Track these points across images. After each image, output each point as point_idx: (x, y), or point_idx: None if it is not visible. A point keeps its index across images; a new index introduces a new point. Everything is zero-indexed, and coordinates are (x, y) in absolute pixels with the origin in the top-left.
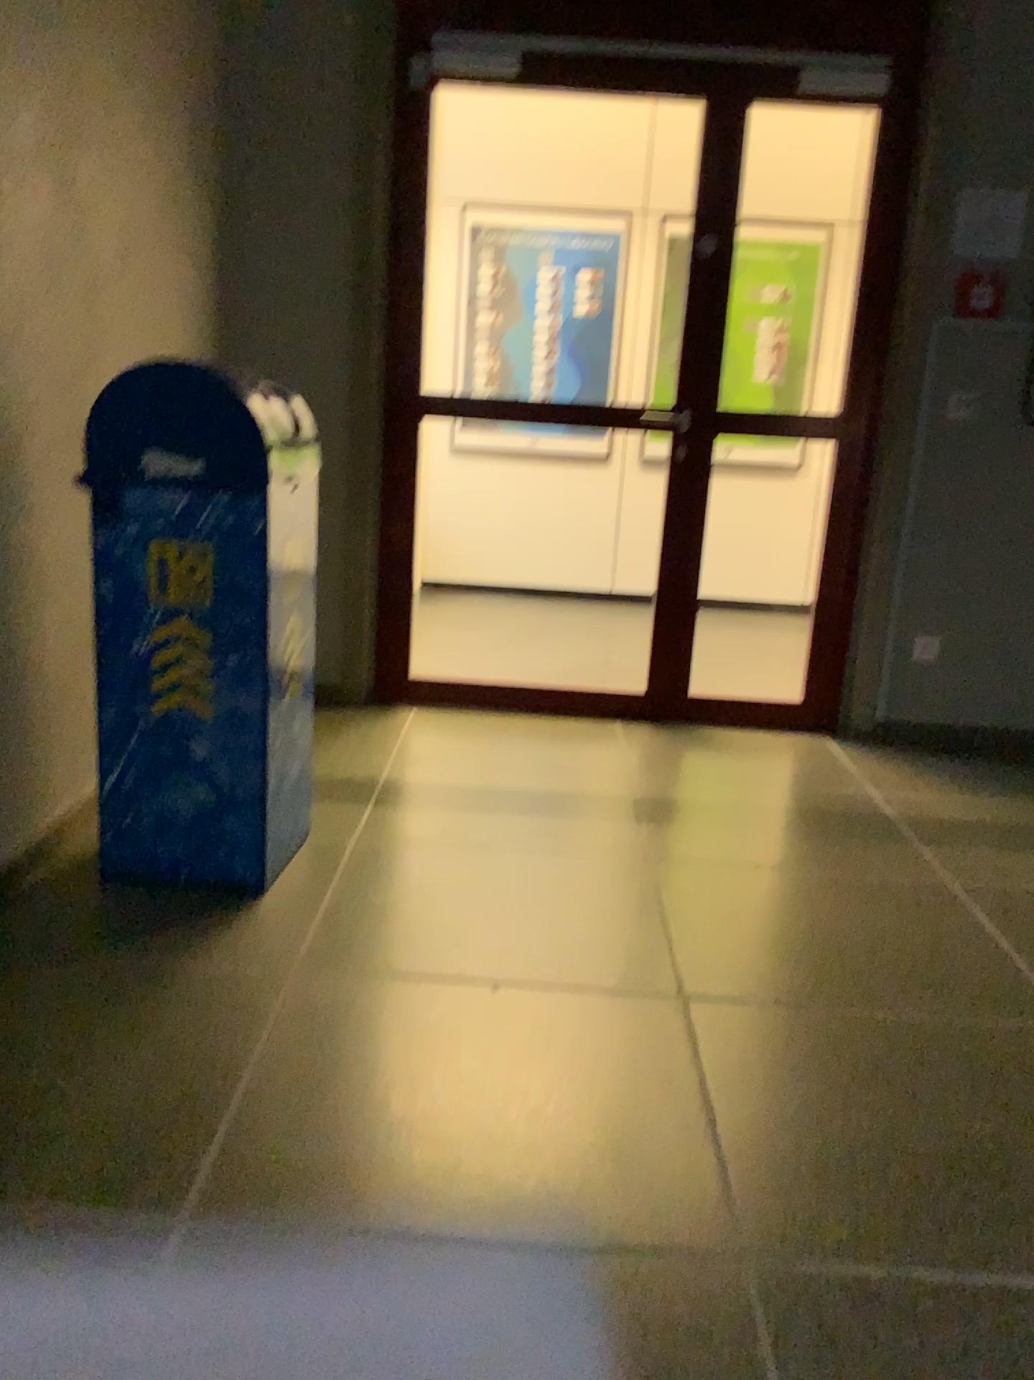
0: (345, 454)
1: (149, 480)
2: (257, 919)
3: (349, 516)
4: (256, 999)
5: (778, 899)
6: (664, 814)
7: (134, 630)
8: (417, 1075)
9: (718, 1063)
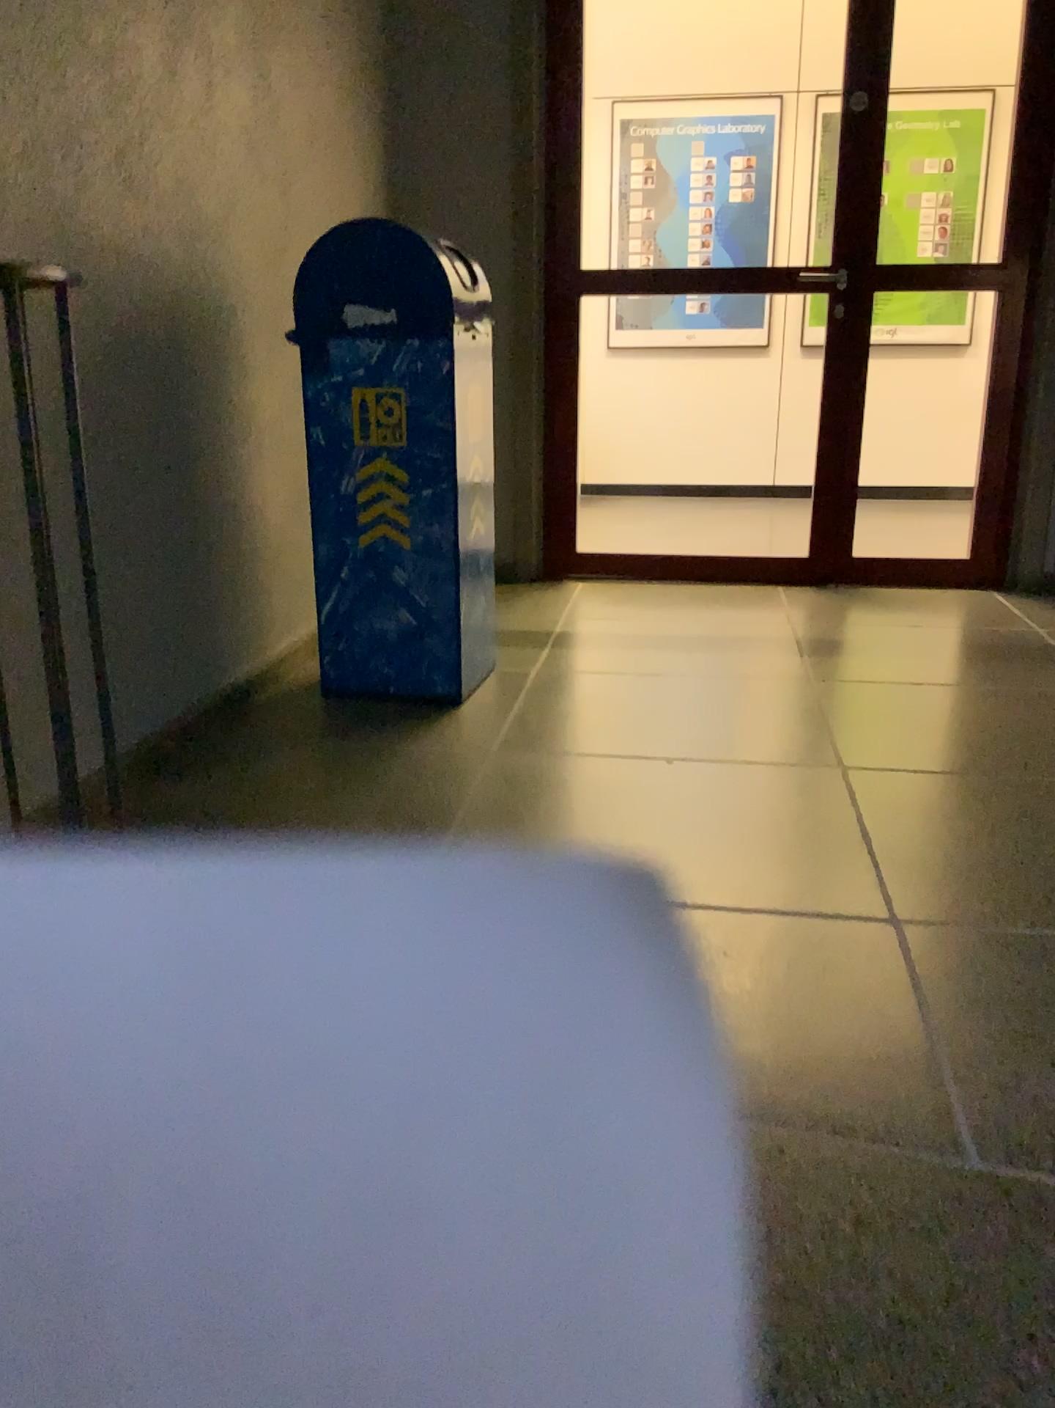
0: (511, 338)
1: (350, 330)
2: (459, 720)
3: (516, 399)
4: (465, 766)
5: (938, 703)
6: (827, 648)
7: (342, 468)
8: (608, 810)
9: (876, 803)
